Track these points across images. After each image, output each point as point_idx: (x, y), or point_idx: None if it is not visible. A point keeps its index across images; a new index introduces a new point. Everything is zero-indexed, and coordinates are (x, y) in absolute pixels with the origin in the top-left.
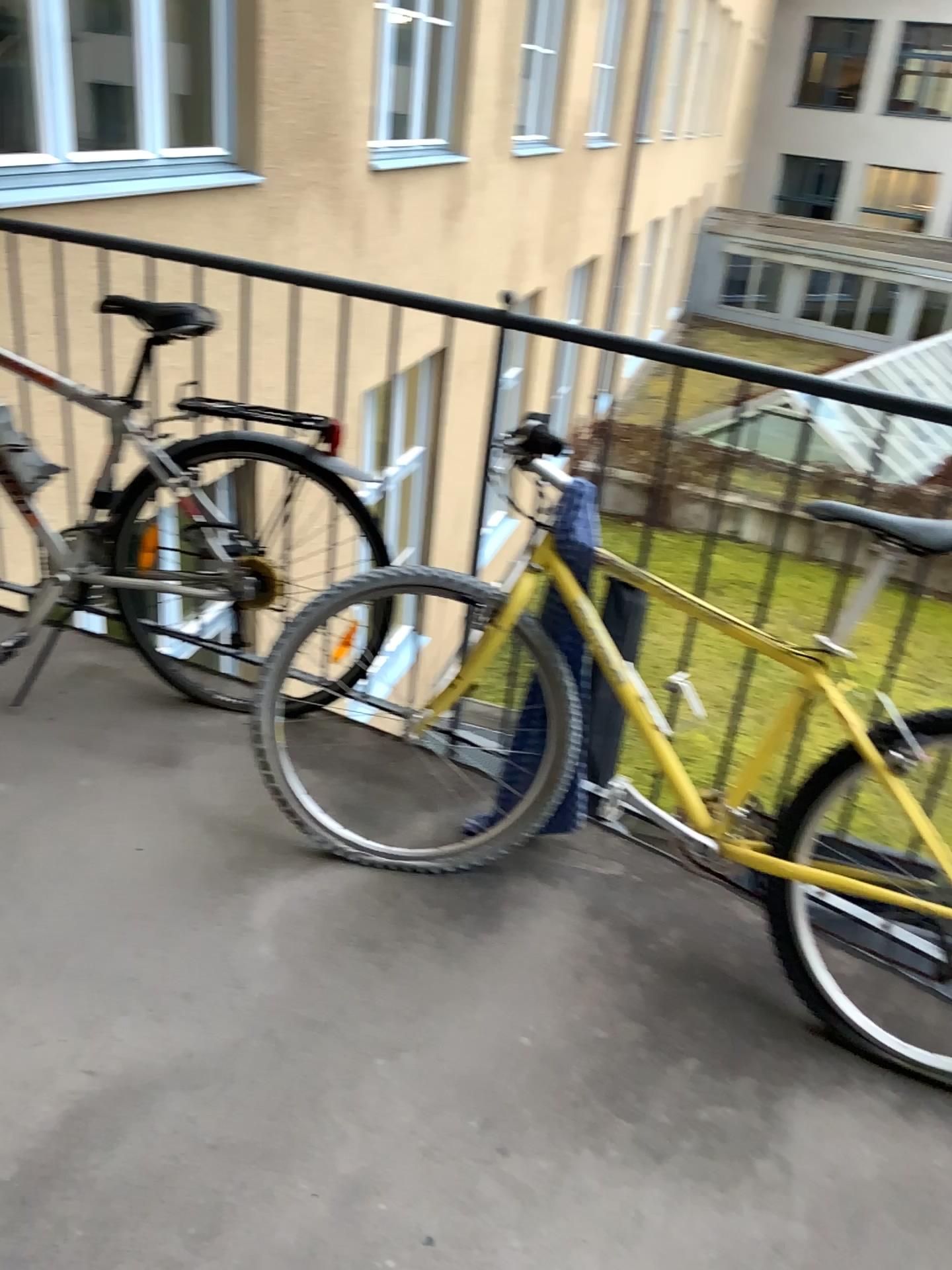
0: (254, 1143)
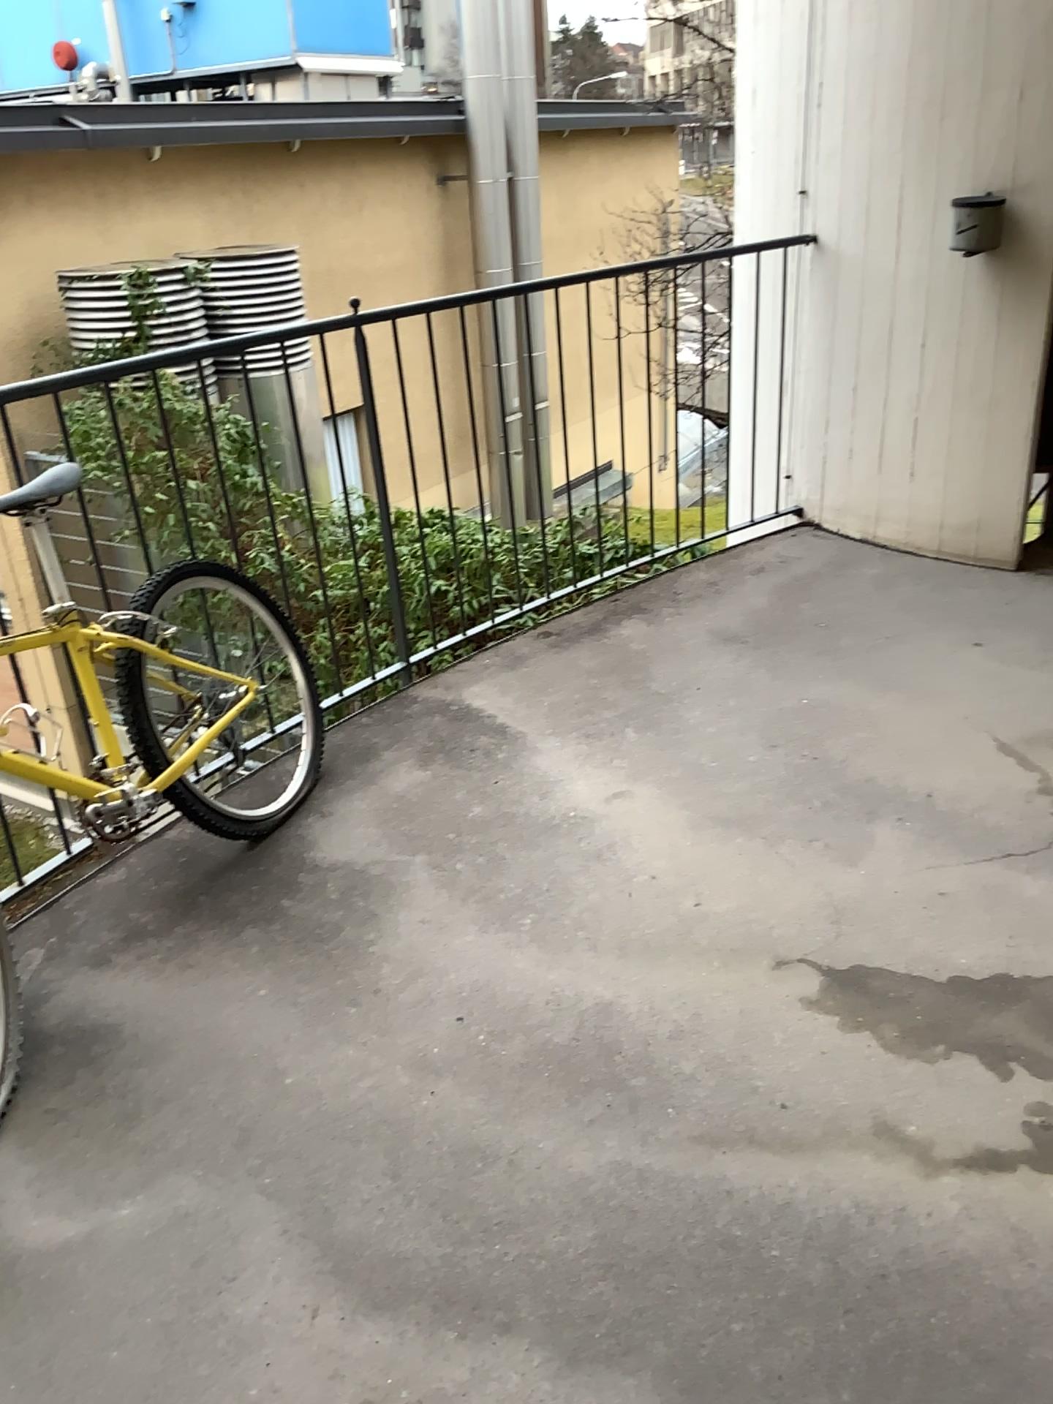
0: (392, 1141)
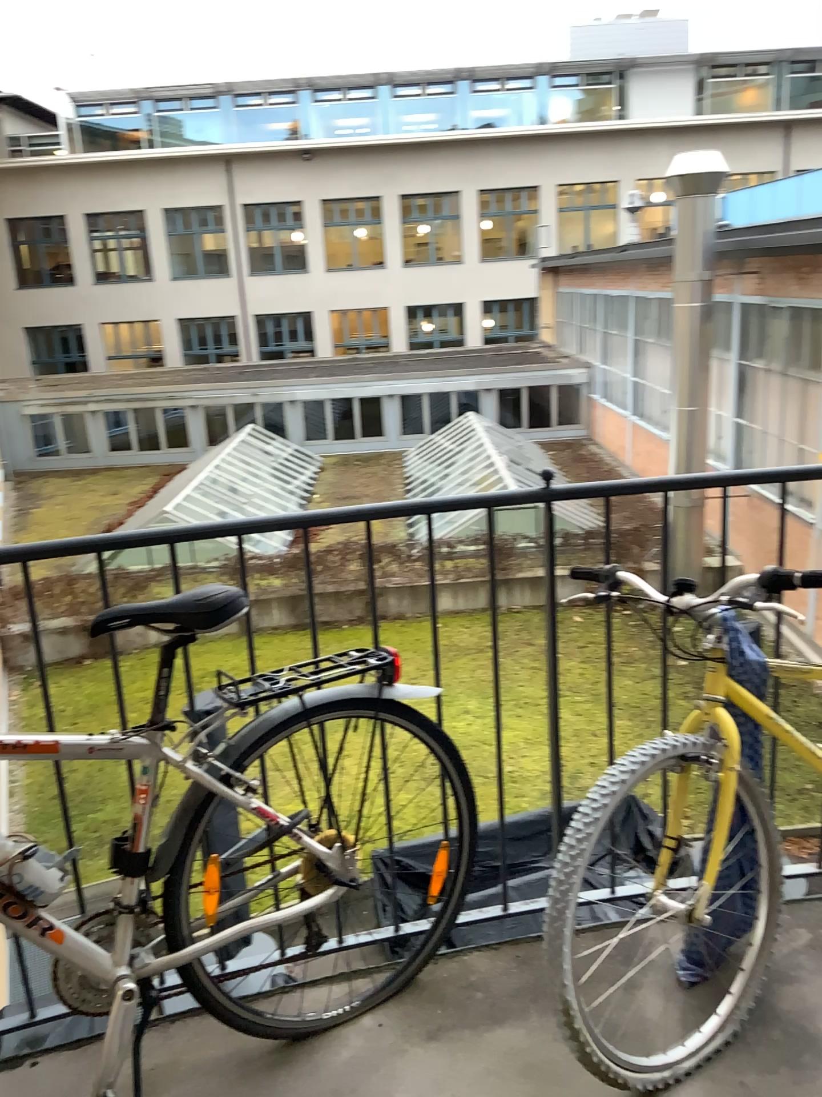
0: None
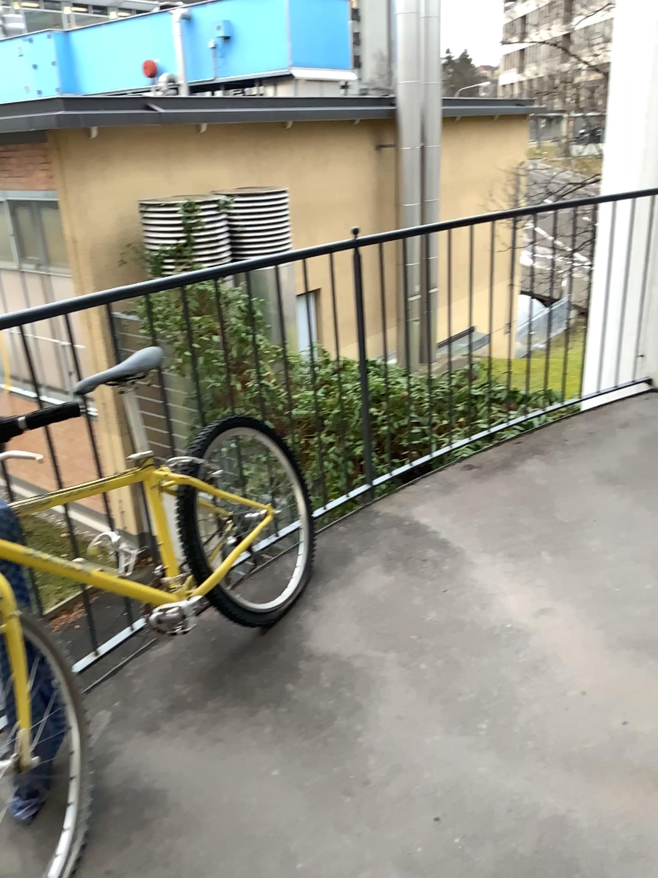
0: None
